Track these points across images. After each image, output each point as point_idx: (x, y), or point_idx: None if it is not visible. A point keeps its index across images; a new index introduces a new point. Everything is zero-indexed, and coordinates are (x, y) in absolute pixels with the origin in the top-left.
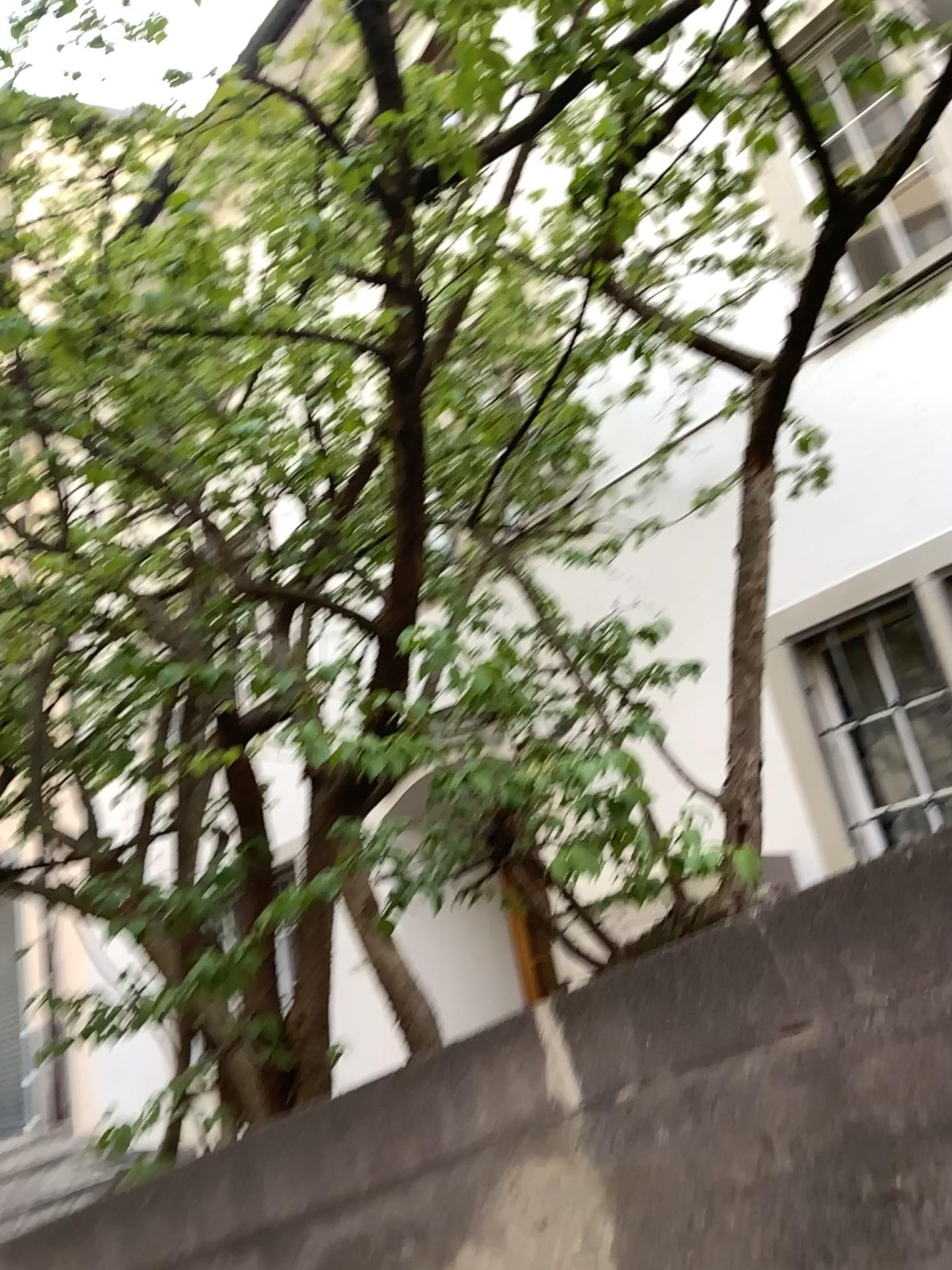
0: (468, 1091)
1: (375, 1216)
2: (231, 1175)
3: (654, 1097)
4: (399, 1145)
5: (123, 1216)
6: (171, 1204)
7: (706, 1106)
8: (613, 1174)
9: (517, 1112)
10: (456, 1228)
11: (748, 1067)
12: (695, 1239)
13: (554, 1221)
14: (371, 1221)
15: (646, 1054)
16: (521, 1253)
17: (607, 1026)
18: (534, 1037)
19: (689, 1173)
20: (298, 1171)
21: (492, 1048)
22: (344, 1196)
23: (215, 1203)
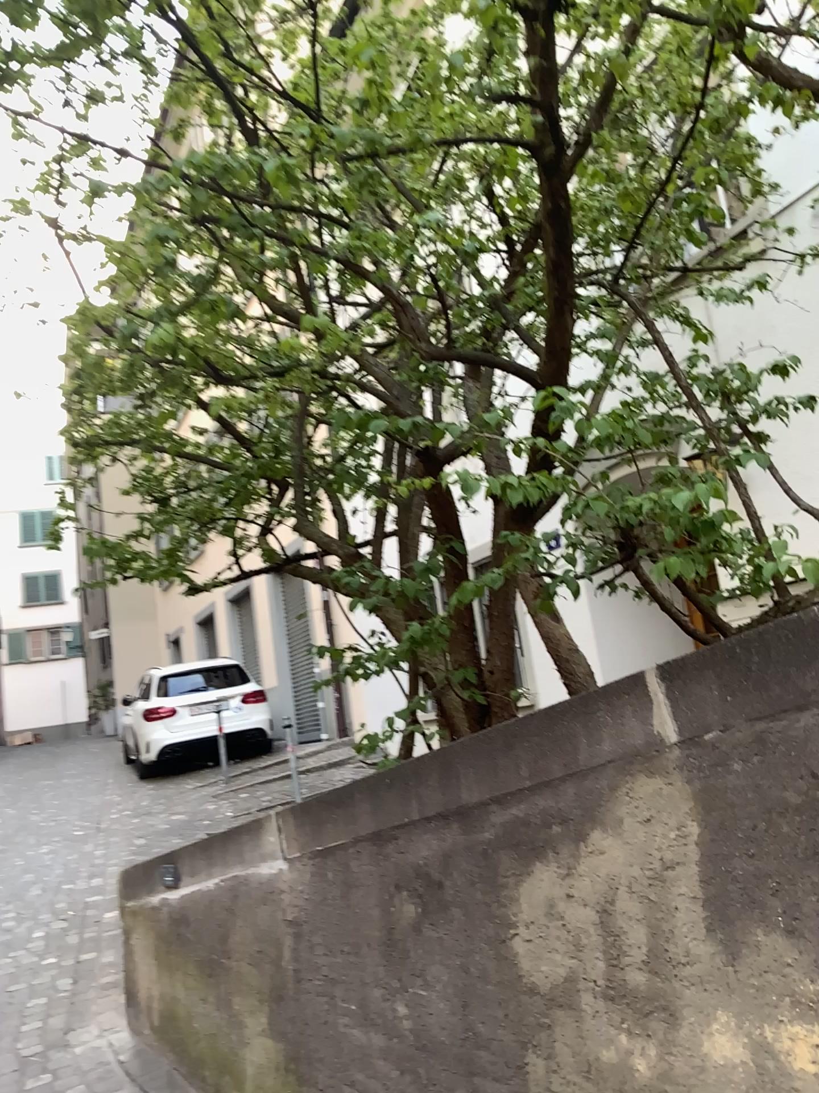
0: (600, 727)
1: (537, 806)
2: (441, 773)
3: (735, 739)
4: (552, 761)
5: (373, 795)
6: (403, 789)
7: (773, 748)
8: (703, 790)
9: (635, 744)
10: (591, 818)
11: (807, 722)
12: (760, 838)
13: (659, 818)
14: (534, 809)
15: (730, 709)
16: (636, 838)
17: (701, 688)
18: (648, 692)
19: (758, 793)
20: (484, 773)
21: (618, 699)
22: (516, 792)
23: (431, 790)
